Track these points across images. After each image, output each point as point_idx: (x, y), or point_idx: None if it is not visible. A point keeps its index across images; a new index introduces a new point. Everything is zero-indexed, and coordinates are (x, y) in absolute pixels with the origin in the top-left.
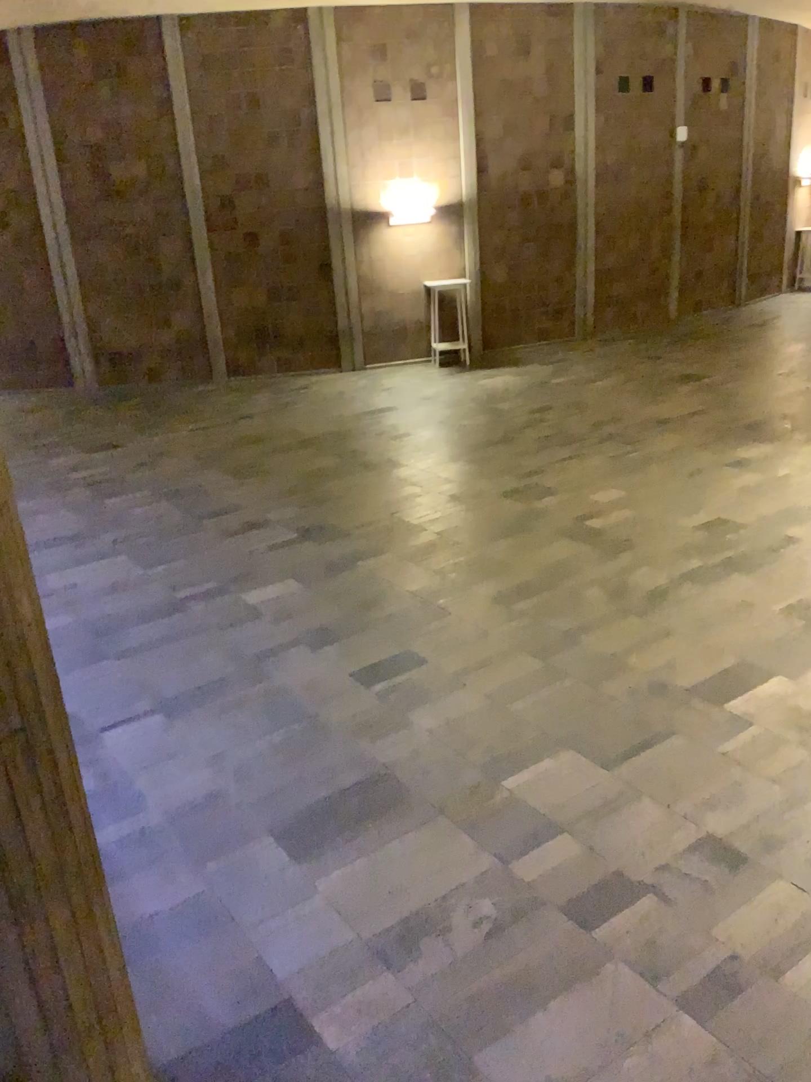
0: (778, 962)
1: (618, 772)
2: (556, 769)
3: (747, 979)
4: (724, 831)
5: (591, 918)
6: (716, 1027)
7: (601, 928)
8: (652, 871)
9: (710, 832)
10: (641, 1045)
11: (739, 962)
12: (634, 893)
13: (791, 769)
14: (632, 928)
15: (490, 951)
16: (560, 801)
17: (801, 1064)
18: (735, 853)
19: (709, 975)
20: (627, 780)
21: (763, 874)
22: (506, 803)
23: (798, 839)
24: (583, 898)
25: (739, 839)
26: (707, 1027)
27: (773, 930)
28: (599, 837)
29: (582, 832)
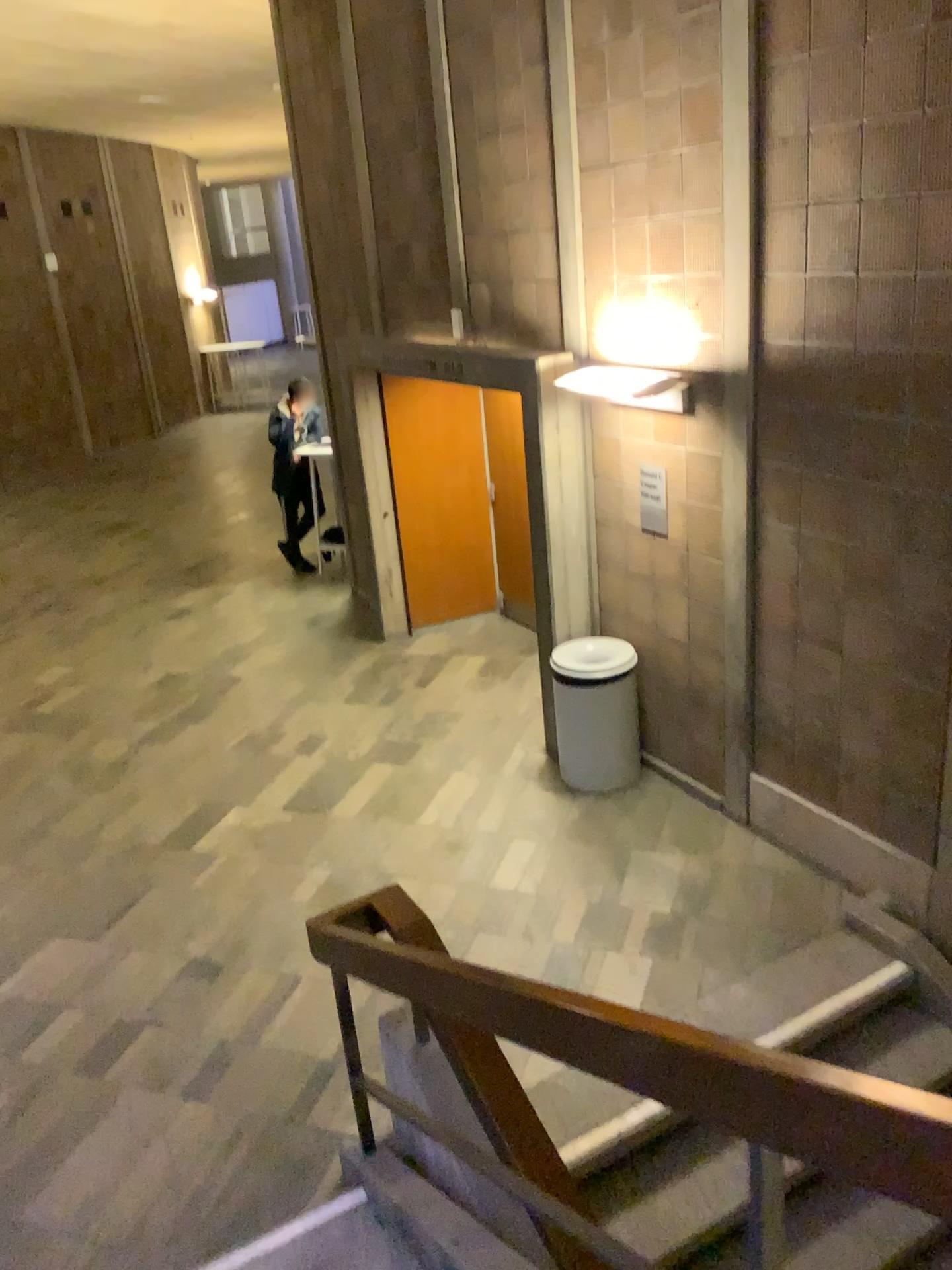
0: (258, 1029)
1: (113, 937)
2: (55, 957)
3: (237, 1052)
4: (209, 951)
5: (107, 1064)
6: (217, 1095)
7: (116, 1067)
8: (154, 1005)
9: (198, 956)
10: (161, 1134)
11: (229, 1043)
12: (140, 1028)
13: (257, 882)
14: (142, 1056)
15: (20, 1129)
16: (63, 982)
17: (279, 1090)
18: (219, 964)
19: (207, 1062)
20: (122, 942)
21: (243, 971)
22: (10, 1004)
23: (266, 934)
24: (98, 1051)
25: (221, 953)
26: (210, 1098)
27: (253, 1009)
28: (104, 998)
29: (87, 1000)
